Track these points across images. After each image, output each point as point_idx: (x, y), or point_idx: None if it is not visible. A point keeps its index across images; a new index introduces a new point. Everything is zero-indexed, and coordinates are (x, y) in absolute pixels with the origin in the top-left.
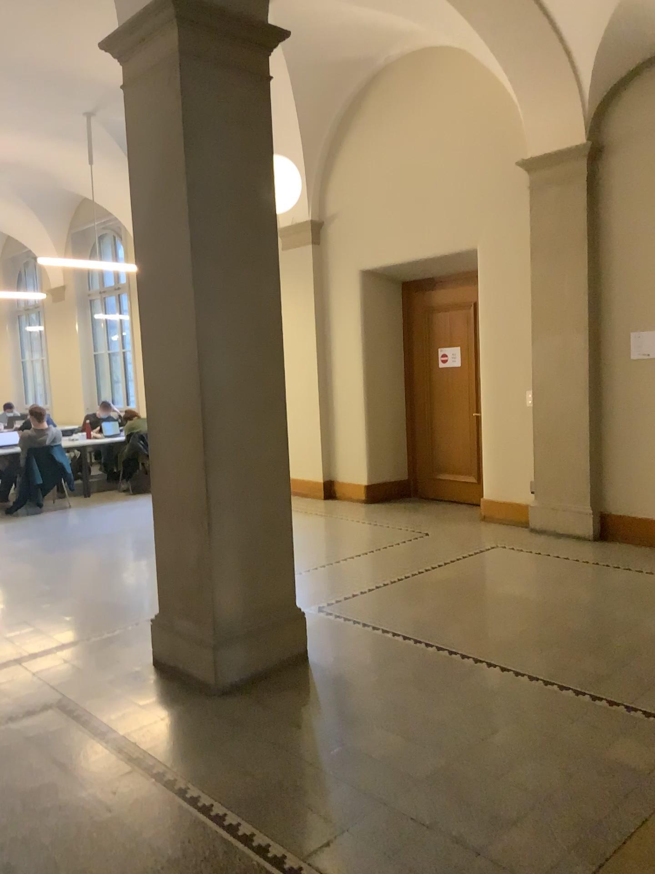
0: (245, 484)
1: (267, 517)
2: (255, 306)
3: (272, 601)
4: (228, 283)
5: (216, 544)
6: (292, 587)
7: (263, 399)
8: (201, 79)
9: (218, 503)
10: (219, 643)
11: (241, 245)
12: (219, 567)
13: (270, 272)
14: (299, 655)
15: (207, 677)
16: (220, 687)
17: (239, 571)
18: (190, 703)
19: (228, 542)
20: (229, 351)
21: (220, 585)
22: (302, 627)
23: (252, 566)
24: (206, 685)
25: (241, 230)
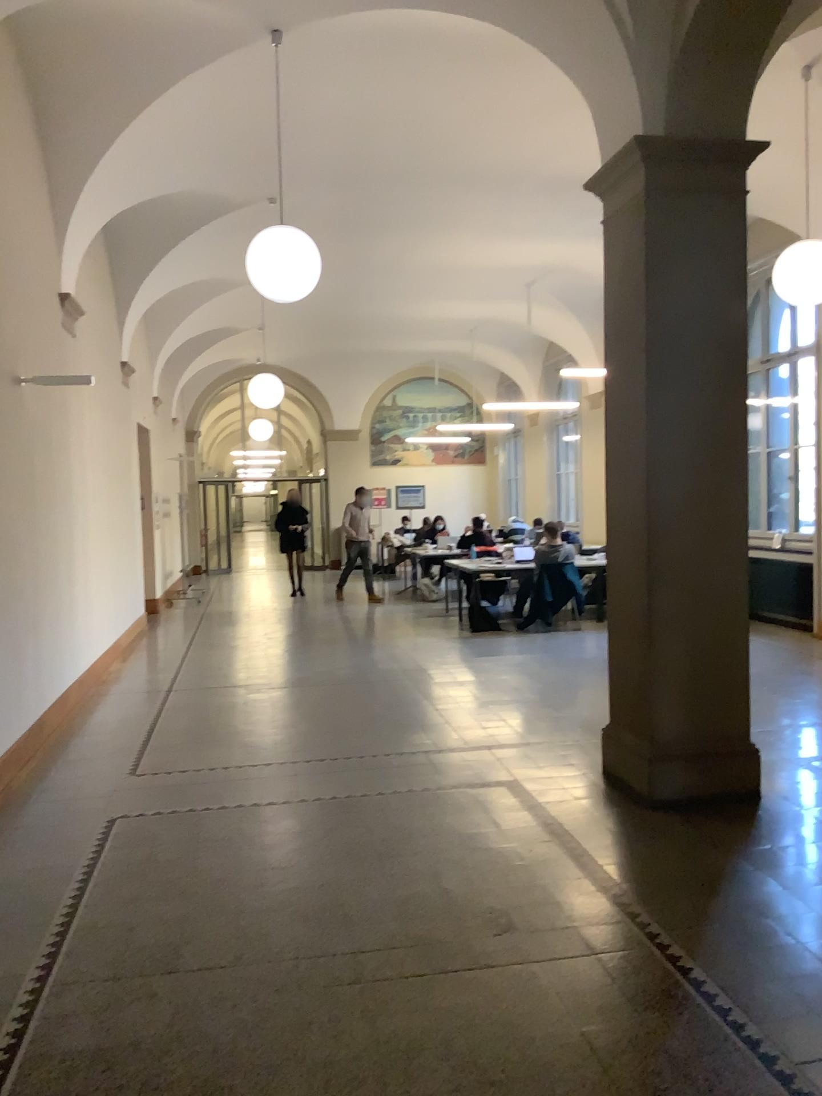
0: (691, 604)
1: (716, 640)
2: (711, 426)
3: (717, 728)
4: (683, 404)
5: (658, 660)
6: (744, 718)
7: (716, 520)
8: (661, 212)
9: (662, 620)
10: (655, 757)
11: (699, 366)
12: (660, 683)
13: (732, 390)
14: (748, 791)
15: (642, 789)
16: (654, 801)
17: (681, 690)
18: (623, 808)
19: (670, 660)
20: (681, 471)
21: (659, 701)
22: (754, 763)
23: (696, 687)
24: (641, 797)
25: (698, 351)
